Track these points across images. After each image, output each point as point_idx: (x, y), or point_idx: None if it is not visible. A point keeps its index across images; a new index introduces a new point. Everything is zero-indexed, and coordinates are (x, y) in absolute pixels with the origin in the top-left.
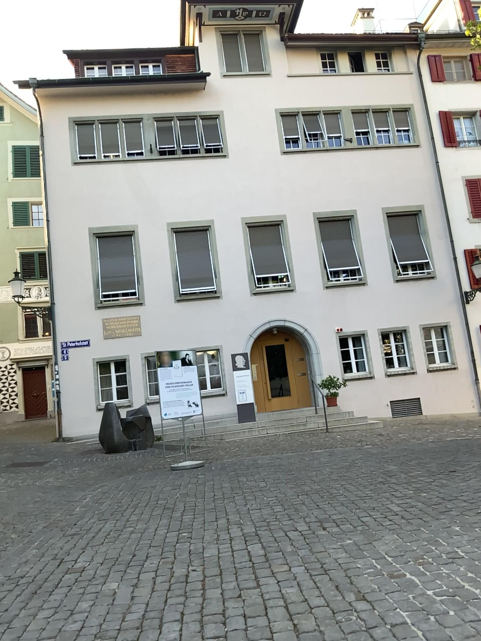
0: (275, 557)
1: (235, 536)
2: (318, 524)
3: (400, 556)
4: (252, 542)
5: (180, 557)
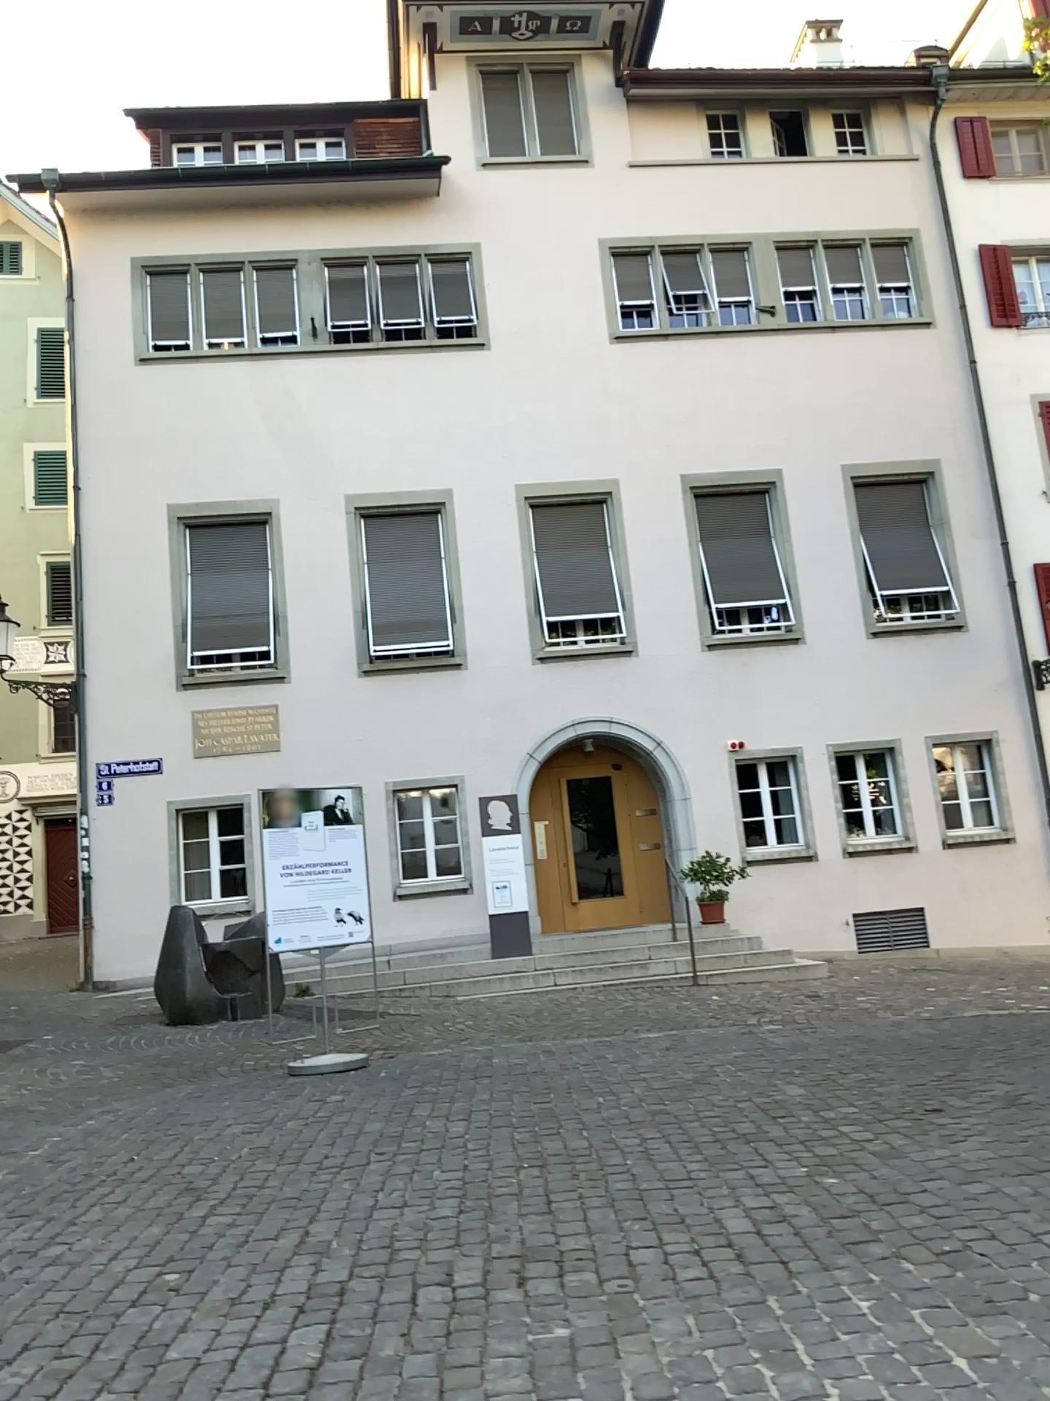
0: (332, 1379)
1: (276, 1296)
2: (509, 1266)
3: (665, 1400)
4: (308, 1319)
5: (95, 1360)
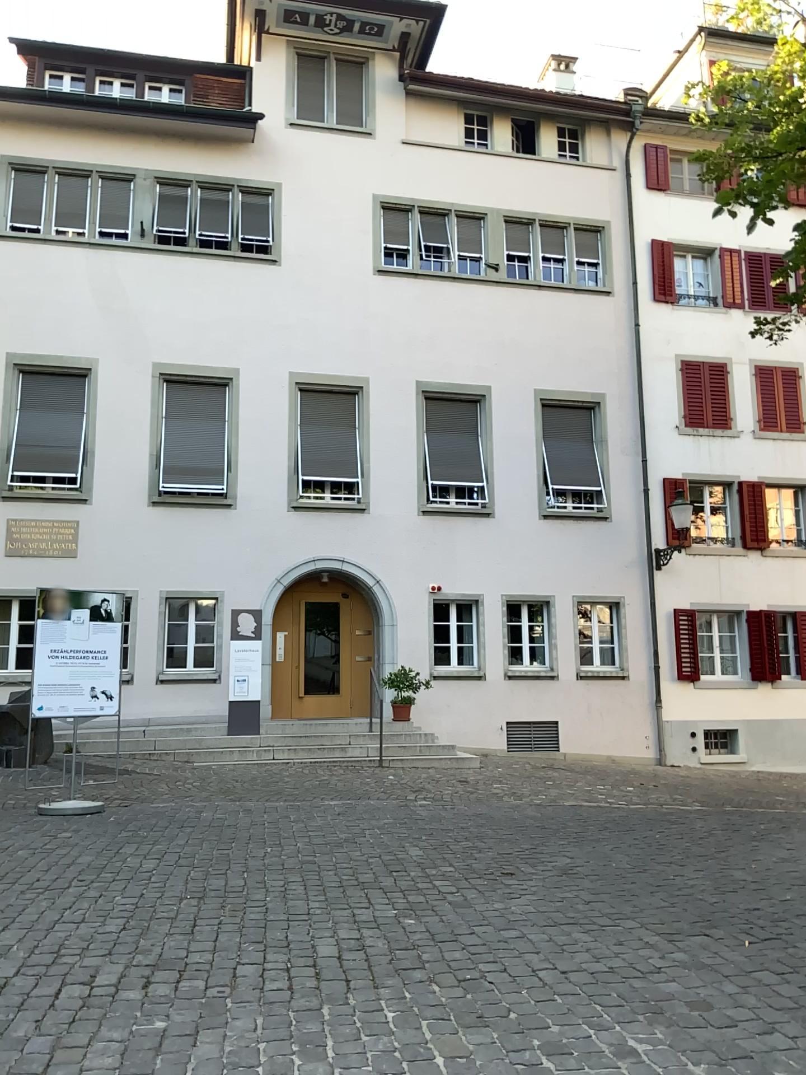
0: None
1: None
2: (140, 973)
3: None
4: None
5: None
